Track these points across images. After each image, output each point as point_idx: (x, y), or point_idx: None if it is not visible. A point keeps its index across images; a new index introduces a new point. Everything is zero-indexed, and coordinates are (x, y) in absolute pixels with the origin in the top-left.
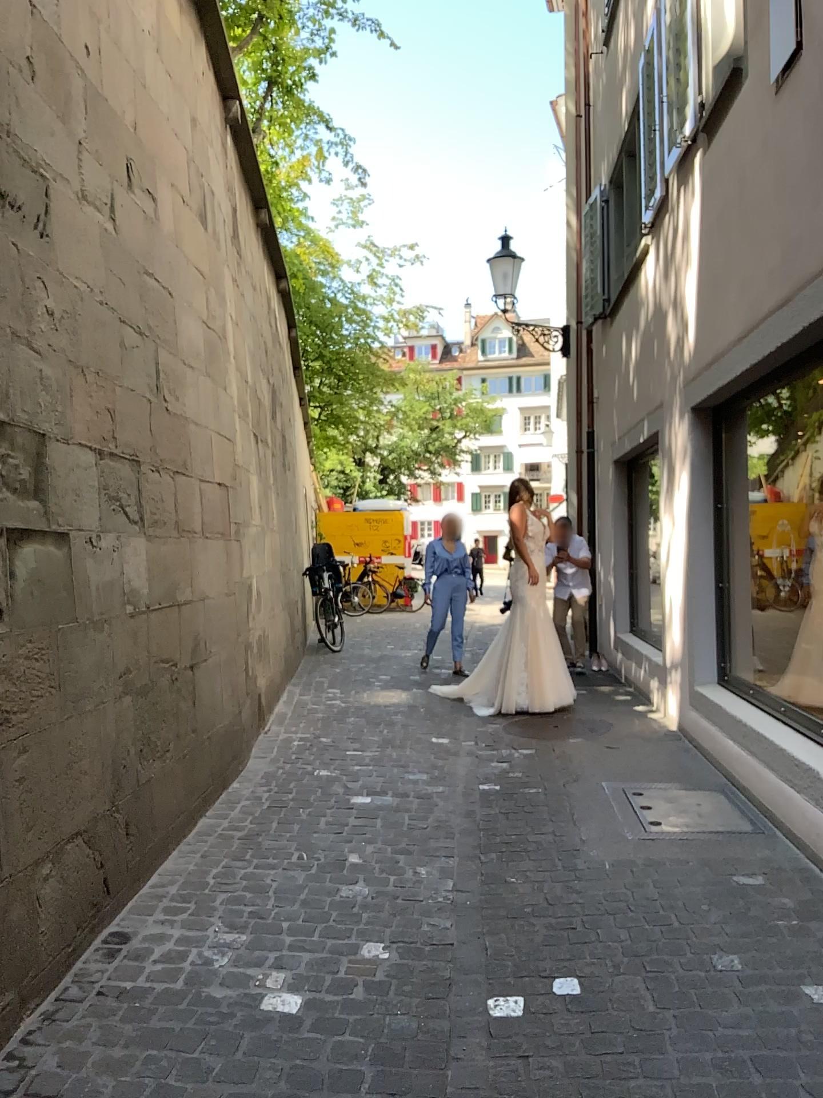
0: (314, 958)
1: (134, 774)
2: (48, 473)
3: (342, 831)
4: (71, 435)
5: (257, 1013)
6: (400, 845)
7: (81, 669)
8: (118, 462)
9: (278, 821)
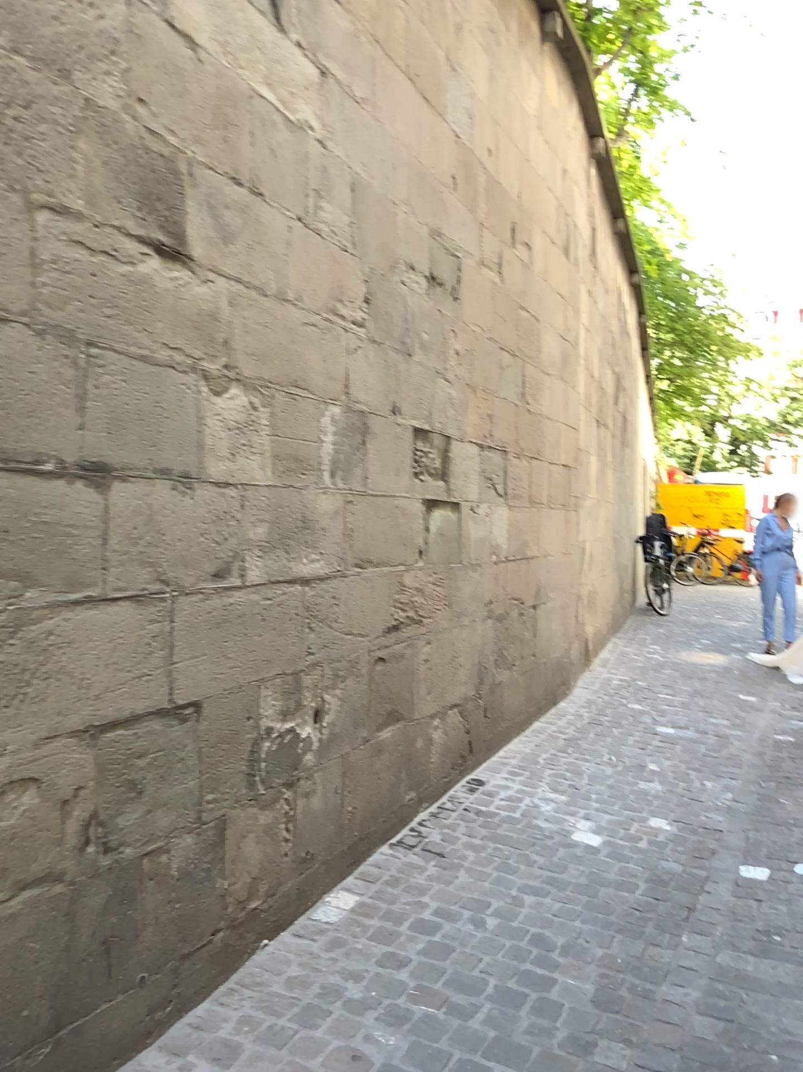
0: (612, 818)
1: (492, 676)
2: (451, 462)
3: (646, 747)
4: (465, 435)
5: (569, 839)
6: (691, 763)
7: (464, 597)
8: (494, 452)
9: (596, 733)
